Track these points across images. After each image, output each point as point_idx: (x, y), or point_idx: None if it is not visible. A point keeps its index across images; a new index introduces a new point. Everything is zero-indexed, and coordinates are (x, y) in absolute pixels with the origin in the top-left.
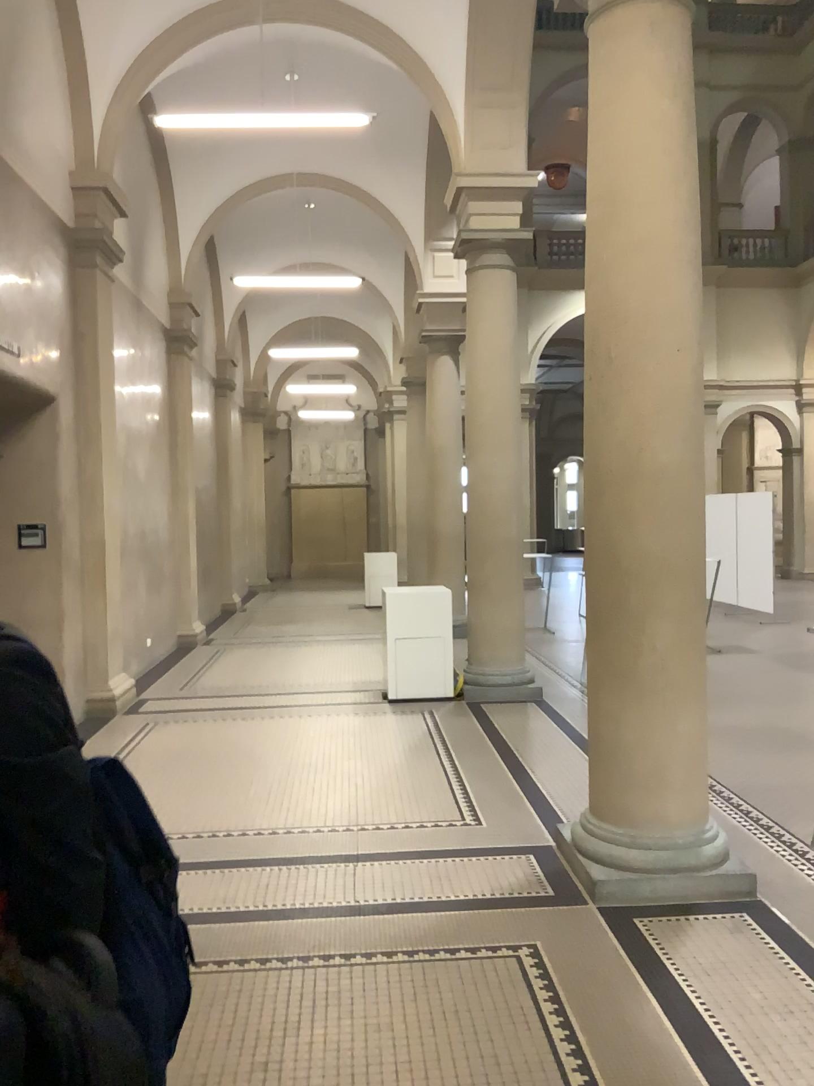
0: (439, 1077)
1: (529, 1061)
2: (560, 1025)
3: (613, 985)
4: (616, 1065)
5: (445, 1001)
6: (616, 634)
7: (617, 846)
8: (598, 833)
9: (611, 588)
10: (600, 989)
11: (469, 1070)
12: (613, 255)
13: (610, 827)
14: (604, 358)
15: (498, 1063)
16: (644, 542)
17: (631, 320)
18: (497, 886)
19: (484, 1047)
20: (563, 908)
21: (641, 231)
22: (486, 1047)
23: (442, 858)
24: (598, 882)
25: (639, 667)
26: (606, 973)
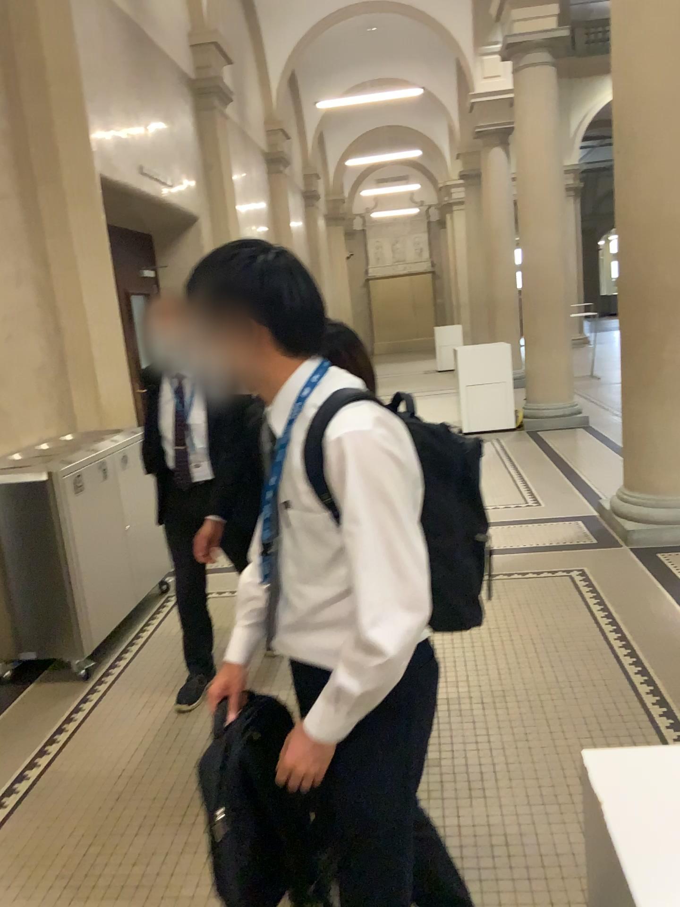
0: (519, 636)
1: (580, 627)
2: (601, 609)
3: (639, 589)
4: (640, 628)
5: (521, 599)
6: (642, 353)
7: (644, 507)
8: (629, 500)
9: (637, 318)
10: (630, 591)
11: (539, 632)
12: (634, 47)
13: (638, 495)
14: (628, 134)
15: (558, 628)
16: (663, 280)
17: (650, 100)
18: (554, 539)
19: (549, 621)
20: (603, 549)
21: (658, 23)
22: (550, 621)
23: (513, 525)
24: (630, 532)
25: (660, 376)
26: (635, 583)
